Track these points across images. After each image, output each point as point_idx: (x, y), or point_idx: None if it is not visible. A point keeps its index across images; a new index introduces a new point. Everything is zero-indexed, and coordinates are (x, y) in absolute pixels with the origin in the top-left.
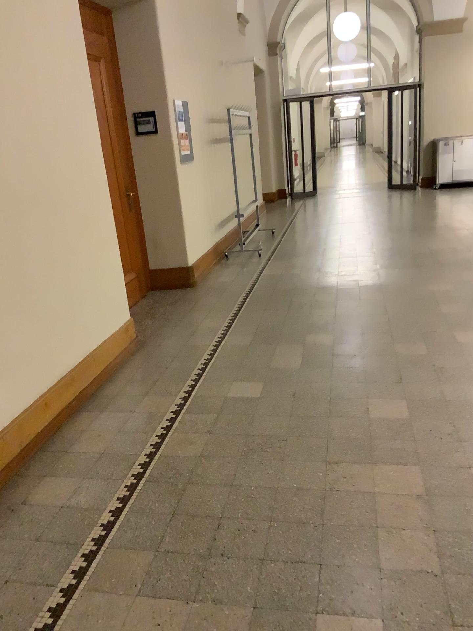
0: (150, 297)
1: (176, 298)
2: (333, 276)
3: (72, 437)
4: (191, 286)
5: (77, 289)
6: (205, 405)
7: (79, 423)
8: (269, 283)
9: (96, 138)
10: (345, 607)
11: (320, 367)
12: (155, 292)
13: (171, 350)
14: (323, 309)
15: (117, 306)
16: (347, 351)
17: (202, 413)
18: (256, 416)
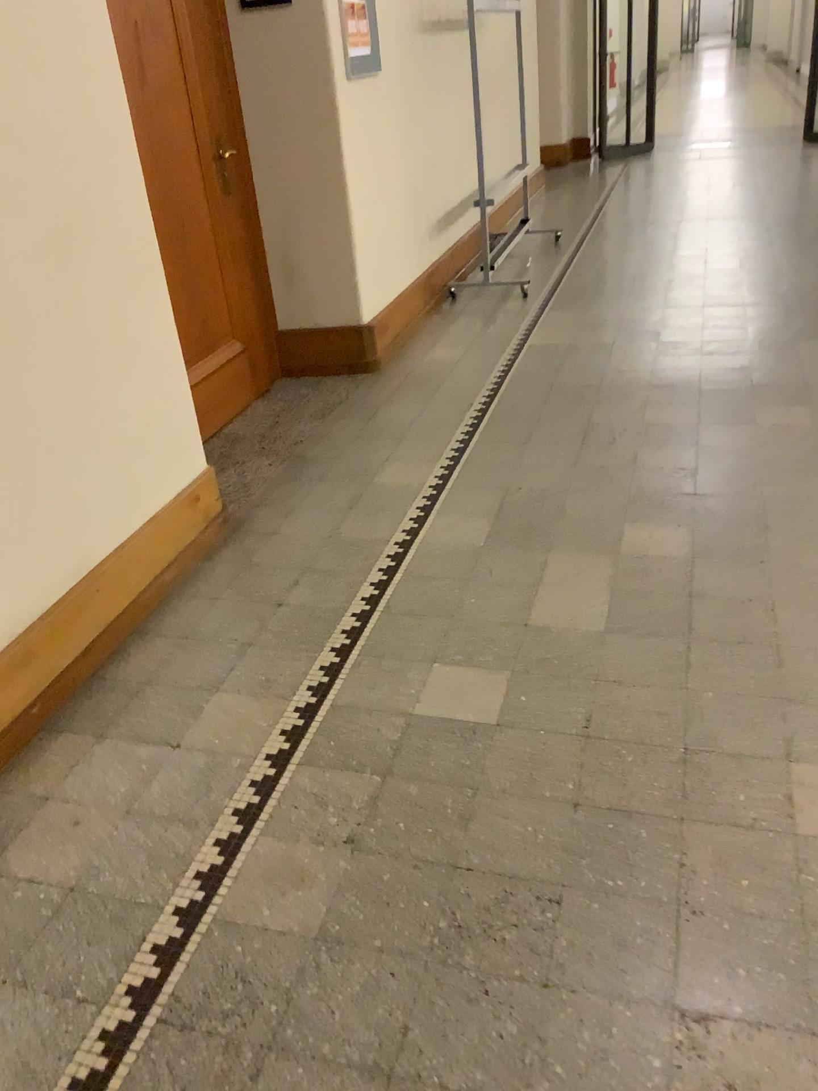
0: (274, 398)
1: (330, 402)
2: (688, 356)
3: (9, 823)
4: (367, 371)
5: (36, 425)
6: (354, 739)
7: (39, 771)
8: (540, 372)
9: (91, 5)
10: None
11: (657, 636)
12: (287, 384)
13: (297, 549)
14: (665, 450)
15: (165, 447)
16: (726, 586)
17: (344, 767)
18: (480, 792)
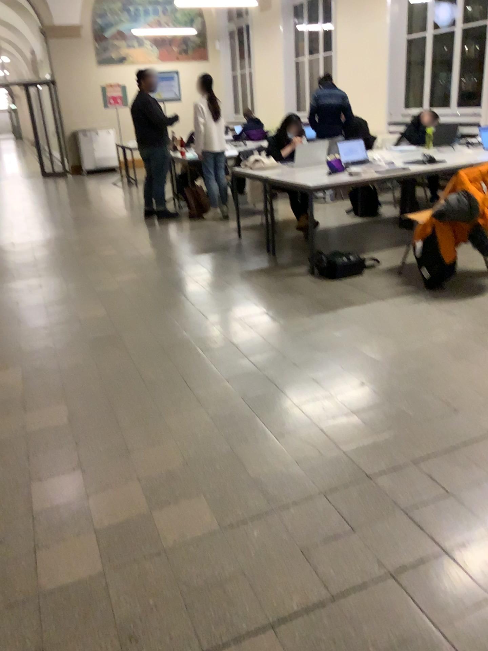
0: None
1: None
2: None
3: None
4: None
5: None
6: None
7: None
8: None
9: None
10: (2, 367)
11: None
12: None
13: None
14: None
15: None
16: (3, 280)
17: None
18: None
